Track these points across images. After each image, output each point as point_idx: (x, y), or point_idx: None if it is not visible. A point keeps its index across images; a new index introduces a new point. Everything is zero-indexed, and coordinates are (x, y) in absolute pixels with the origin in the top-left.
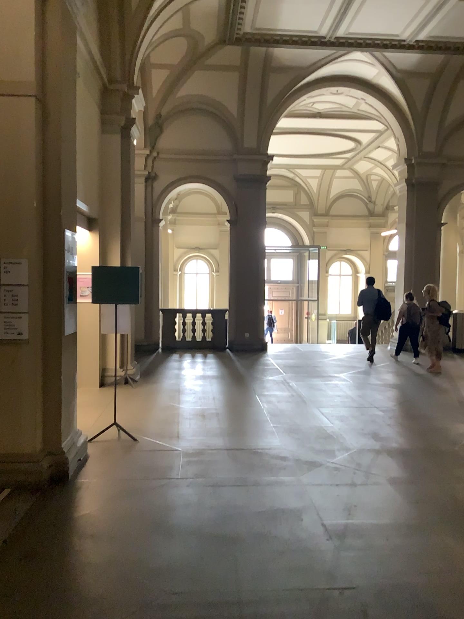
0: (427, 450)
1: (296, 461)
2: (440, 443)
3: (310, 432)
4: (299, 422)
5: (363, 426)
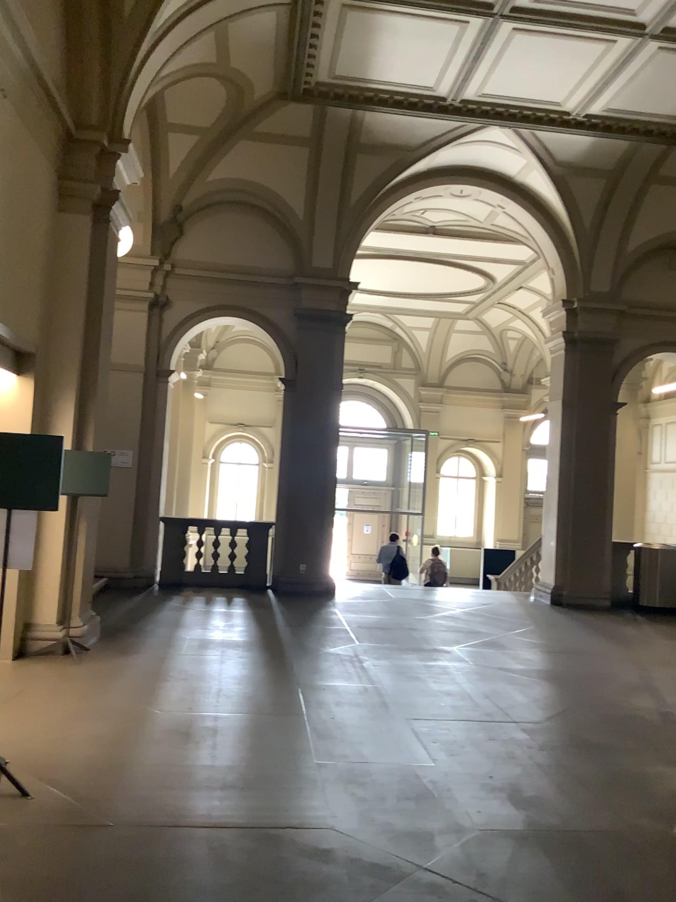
0: (619, 841)
1: (348, 866)
2: (643, 823)
3: (385, 785)
4: (367, 759)
5: (490, 773)
